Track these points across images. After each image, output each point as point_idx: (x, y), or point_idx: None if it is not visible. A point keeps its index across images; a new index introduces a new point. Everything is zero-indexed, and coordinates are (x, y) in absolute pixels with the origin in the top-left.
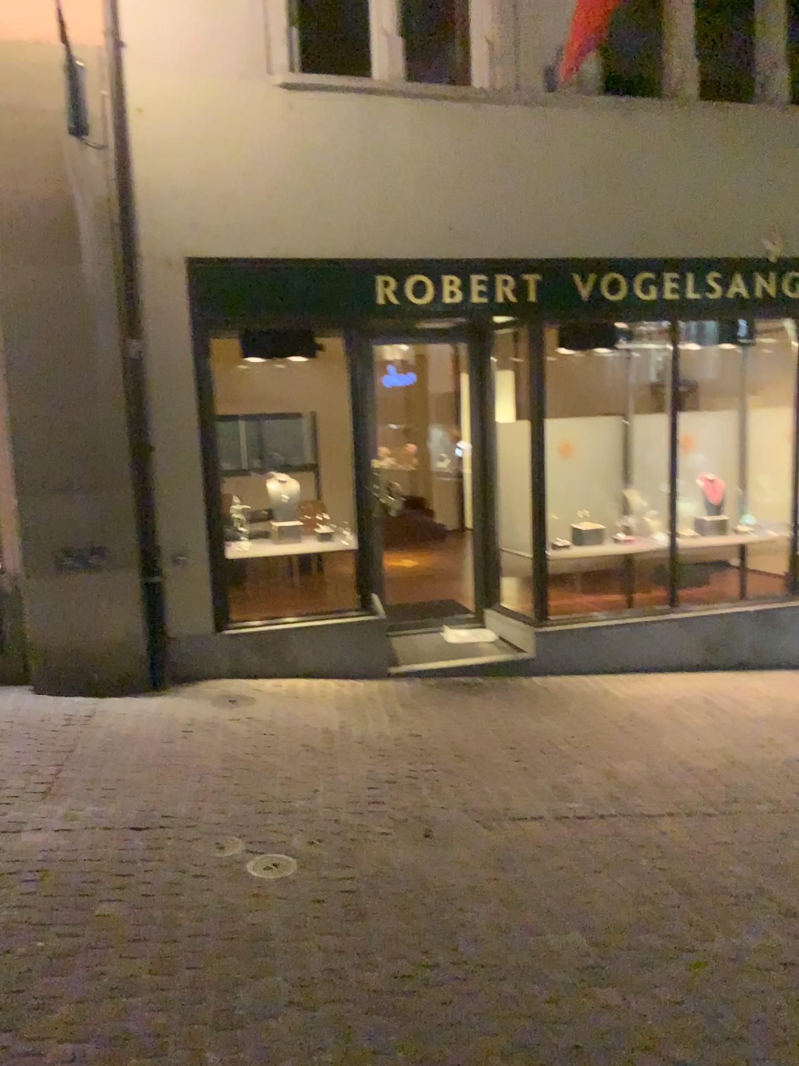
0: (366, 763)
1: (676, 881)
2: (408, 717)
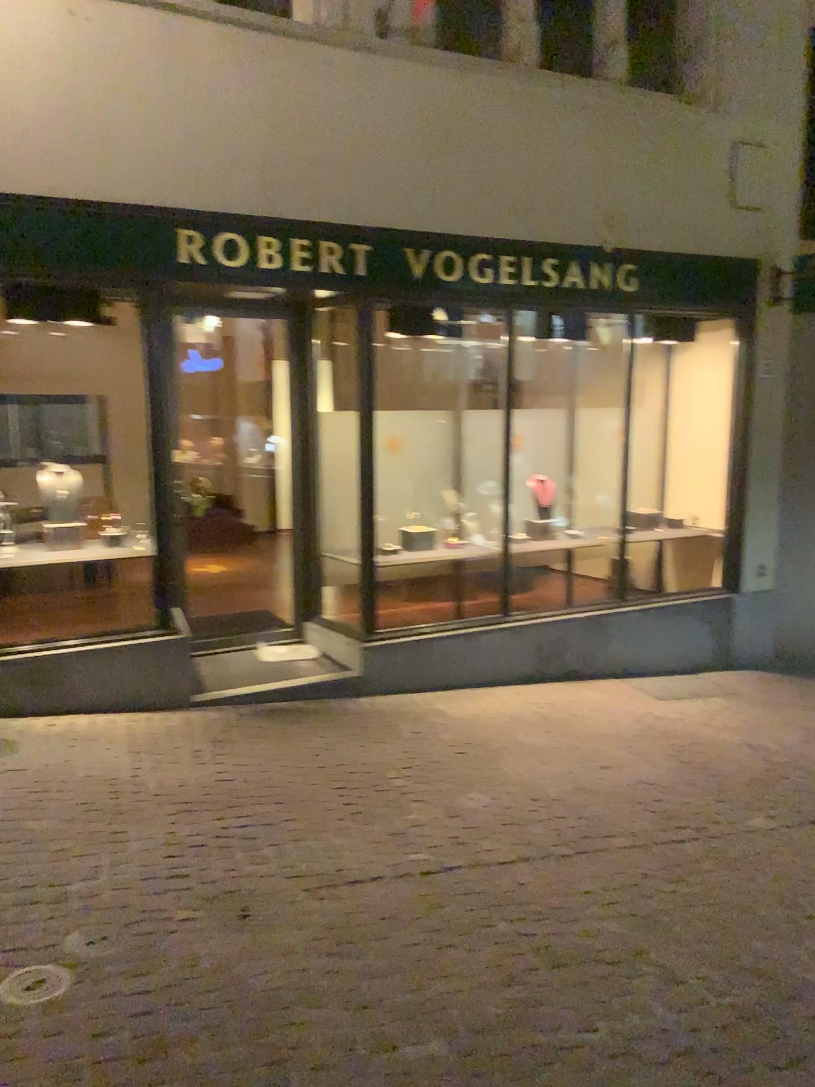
0: (166, 824)
1: (548, 955)
2: (219, 757)
